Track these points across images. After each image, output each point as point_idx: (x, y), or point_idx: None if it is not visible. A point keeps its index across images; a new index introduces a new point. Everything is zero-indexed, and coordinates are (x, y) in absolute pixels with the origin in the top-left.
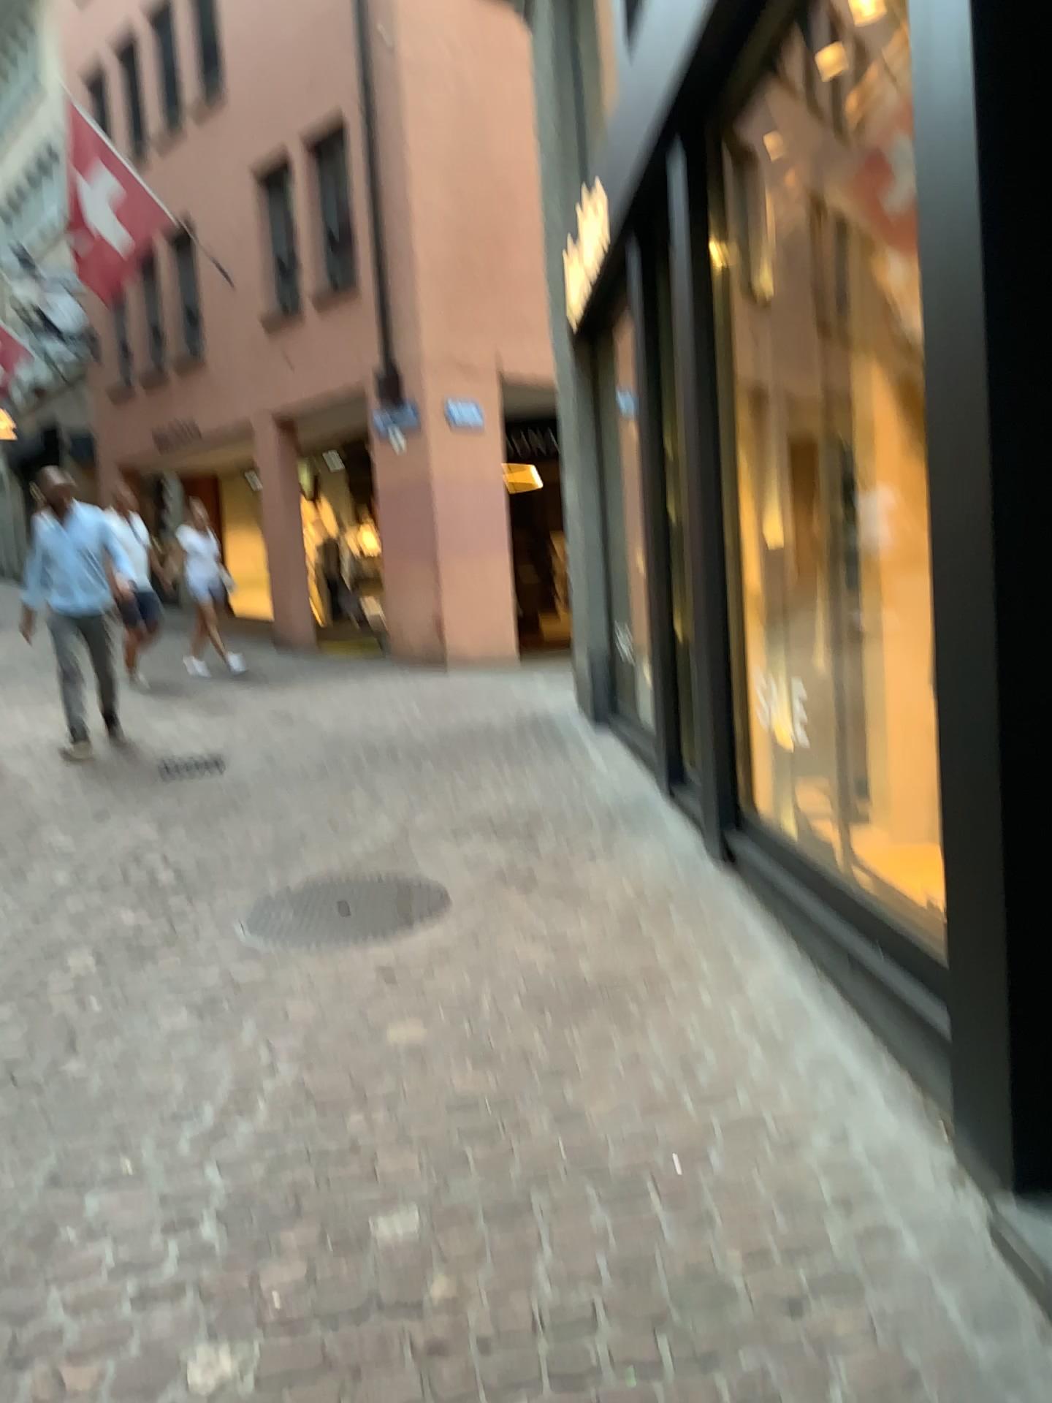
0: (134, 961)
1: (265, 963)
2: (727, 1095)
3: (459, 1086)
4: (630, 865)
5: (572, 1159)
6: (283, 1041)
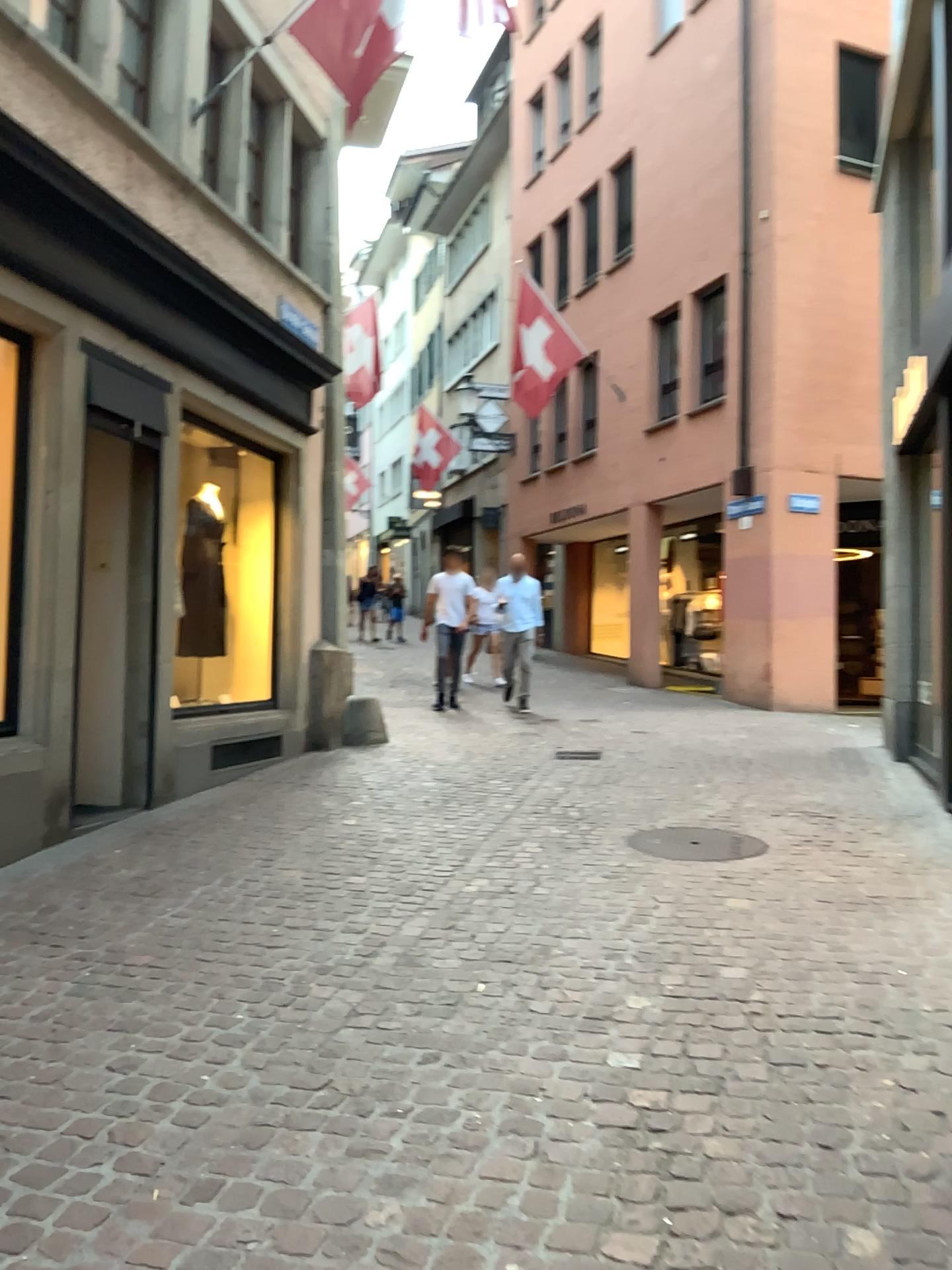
0: (567, 851)
1: (649, 861)
2: (943, 951)
3: (773, 926)
4: (905, 841)
5: (840, 961)
6: (665, 895)
